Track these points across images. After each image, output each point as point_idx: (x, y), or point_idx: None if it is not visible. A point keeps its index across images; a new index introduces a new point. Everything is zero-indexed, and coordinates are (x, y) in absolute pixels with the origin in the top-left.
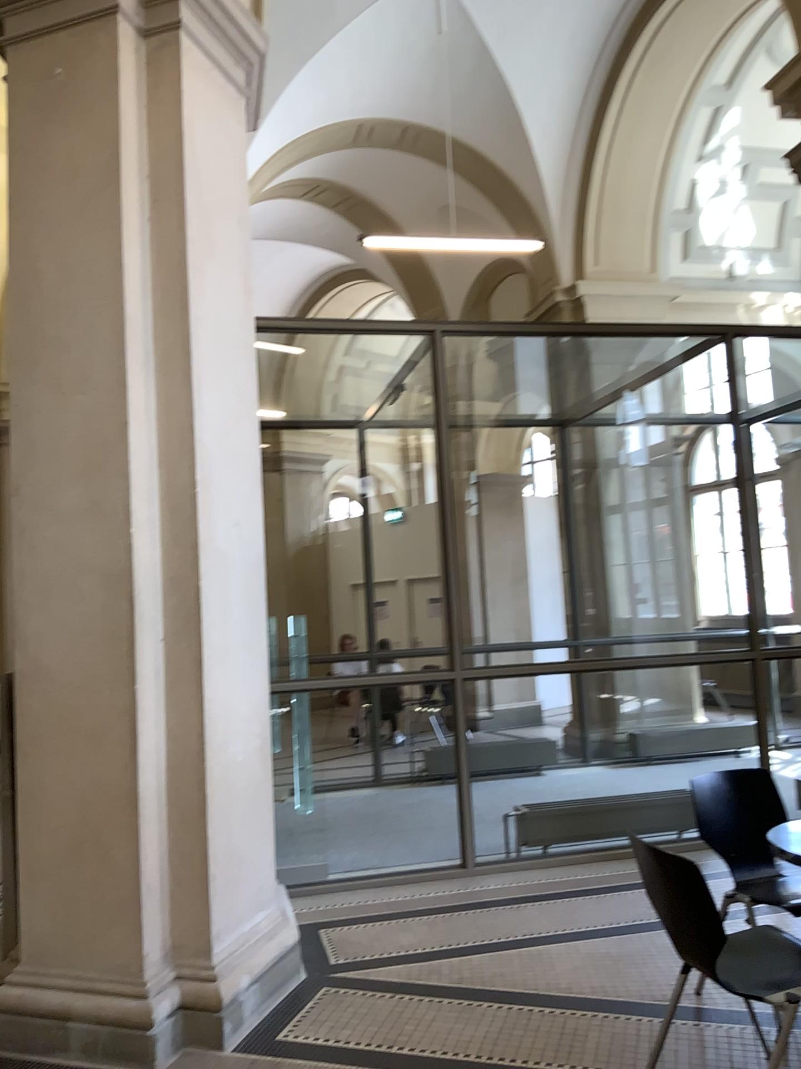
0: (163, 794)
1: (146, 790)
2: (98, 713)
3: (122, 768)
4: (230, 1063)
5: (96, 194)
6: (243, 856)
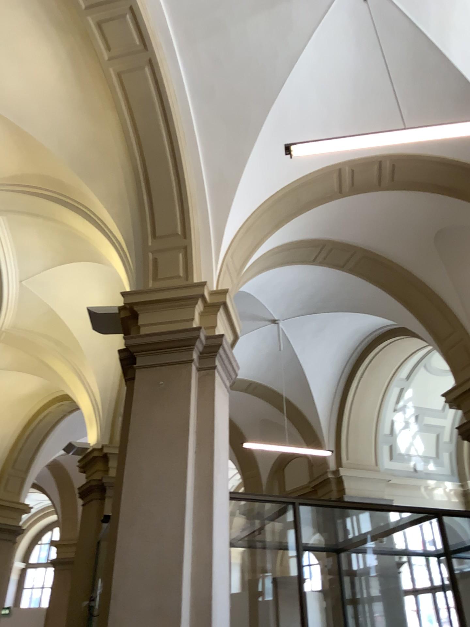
0: None
1: None
2: None
3: None
4: None
5: (176, 439)
6: None
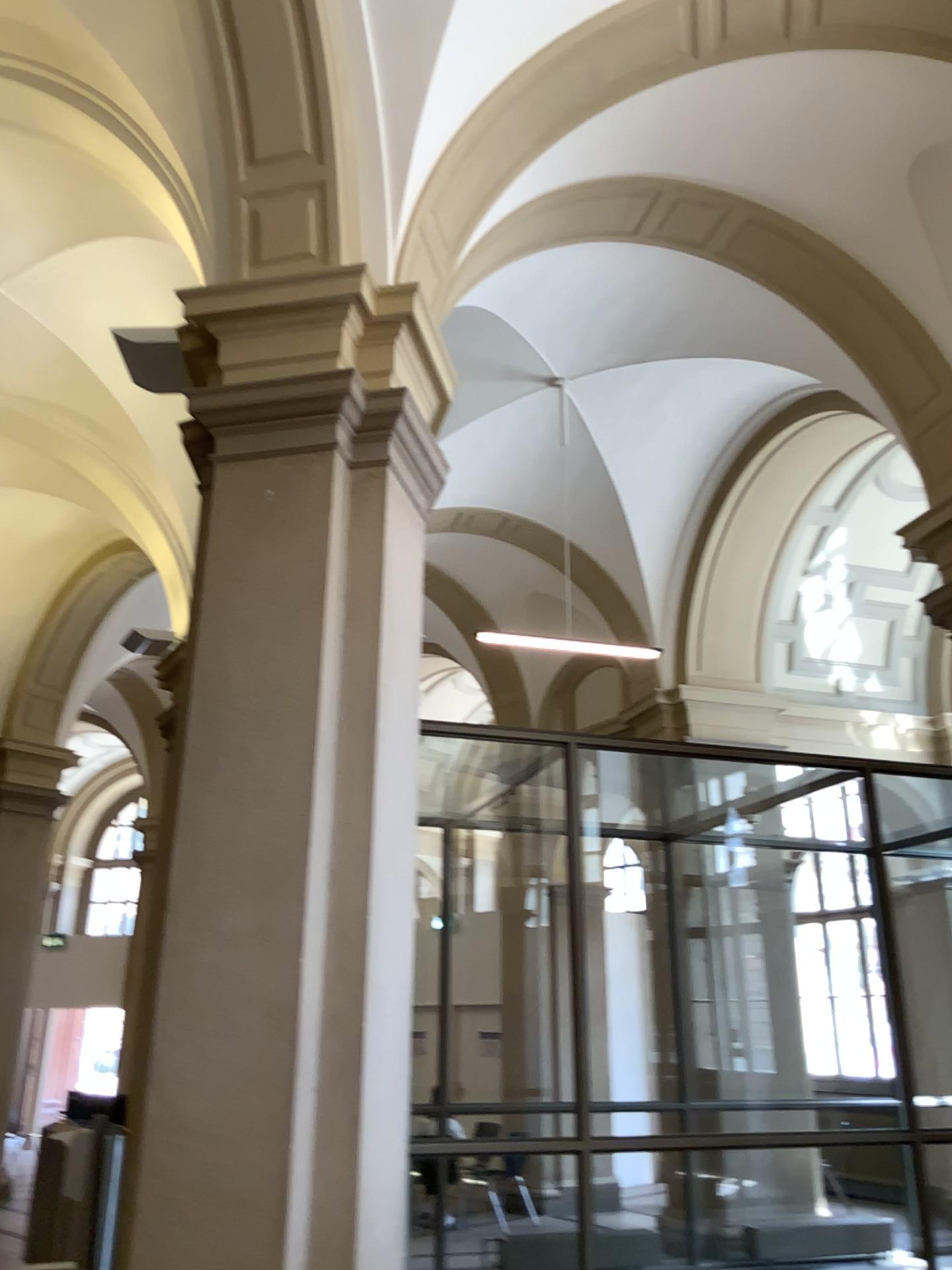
0: None
1: None
2: (245, 1176)
3: (266, 1249)
4: None
5: (298, 608)
6: None
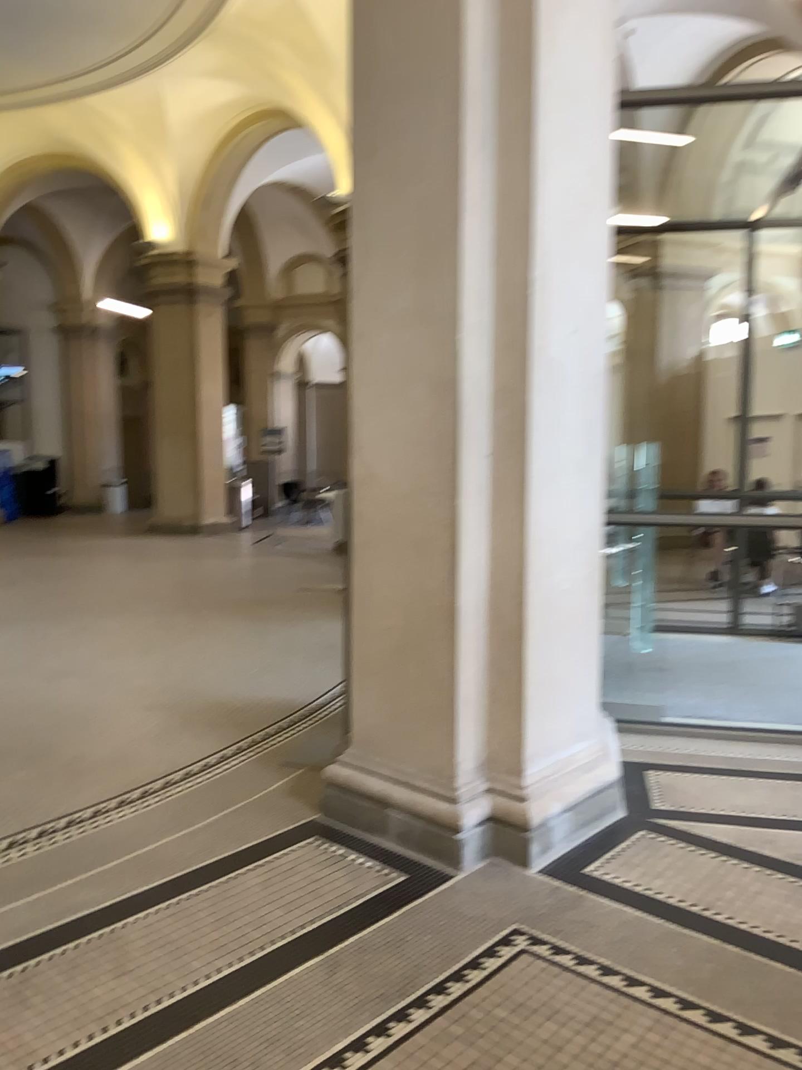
0: (483, 611)
1: (466, 605)
2: (423, 523)
3: (443, 581)
4: (533, 882)
5: None
6: (562, 685)
